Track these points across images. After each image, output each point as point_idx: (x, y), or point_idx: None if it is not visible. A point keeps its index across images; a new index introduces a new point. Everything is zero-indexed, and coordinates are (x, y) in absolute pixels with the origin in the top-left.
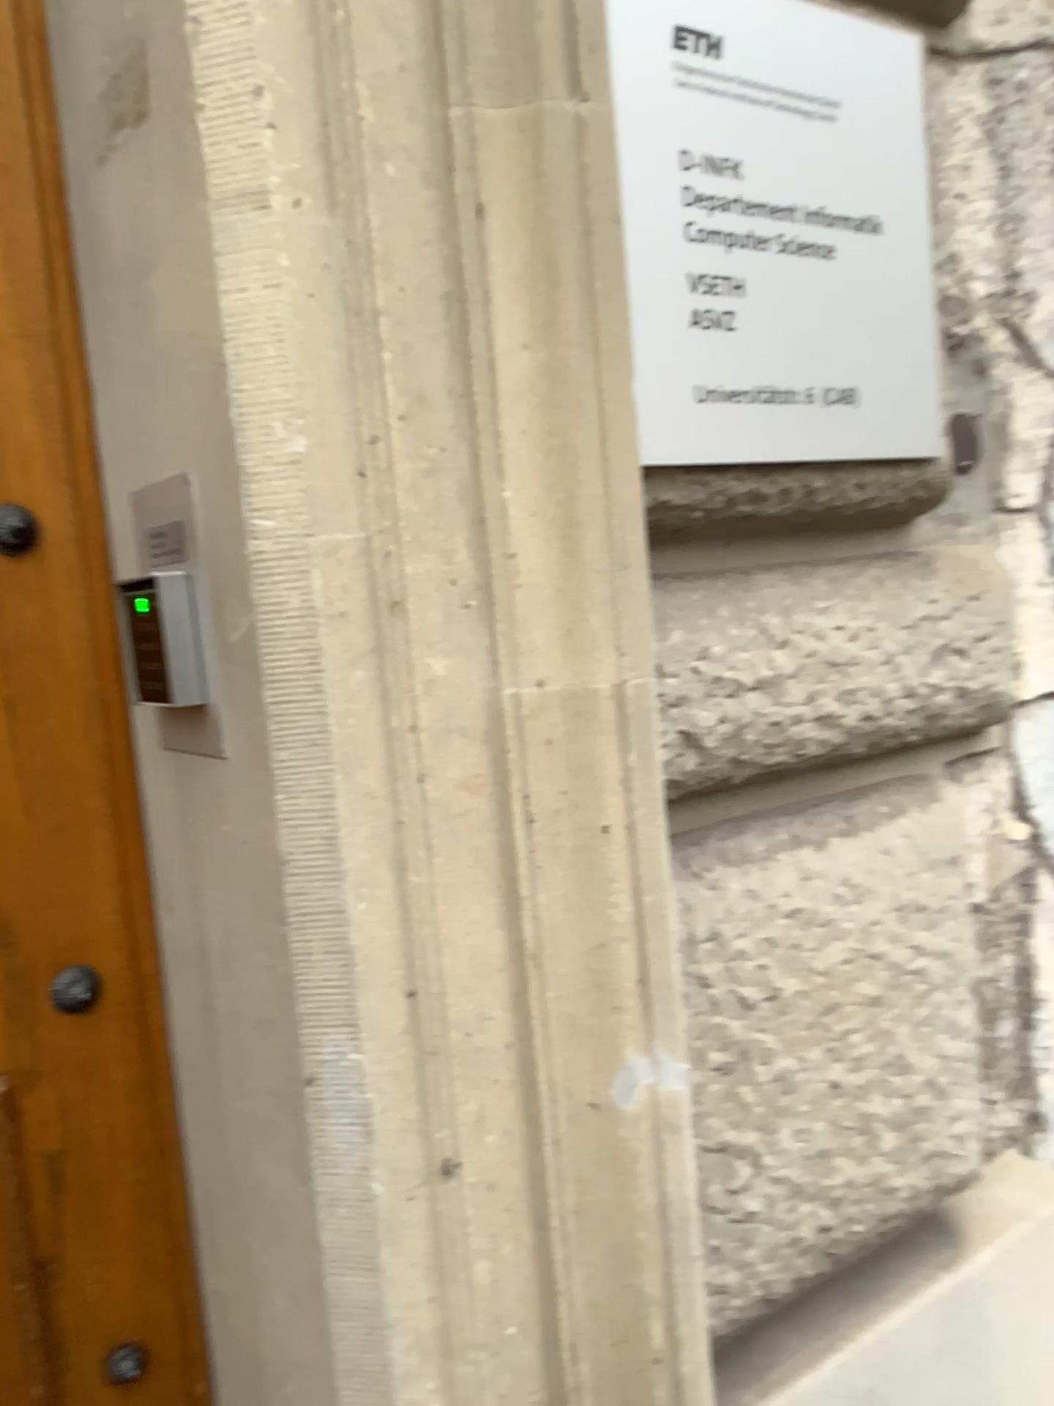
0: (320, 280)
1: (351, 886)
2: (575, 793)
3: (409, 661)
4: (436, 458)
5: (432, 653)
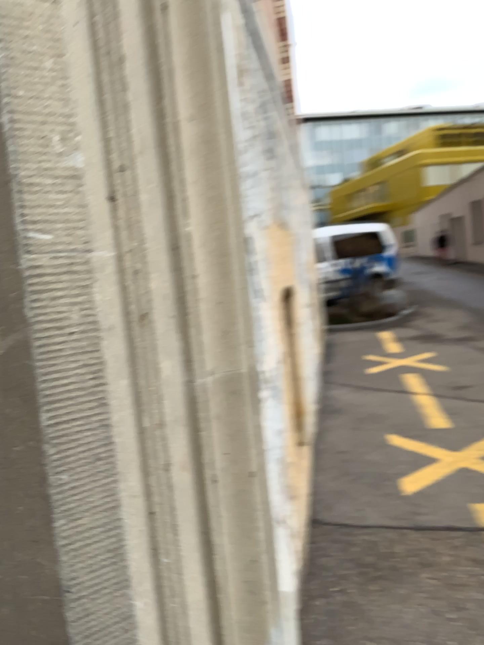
0: (78, 13)
1: (131, 585)
2: (231, 452)
3: (148, 366)
4: (152, 195)
5: (160, 358)
